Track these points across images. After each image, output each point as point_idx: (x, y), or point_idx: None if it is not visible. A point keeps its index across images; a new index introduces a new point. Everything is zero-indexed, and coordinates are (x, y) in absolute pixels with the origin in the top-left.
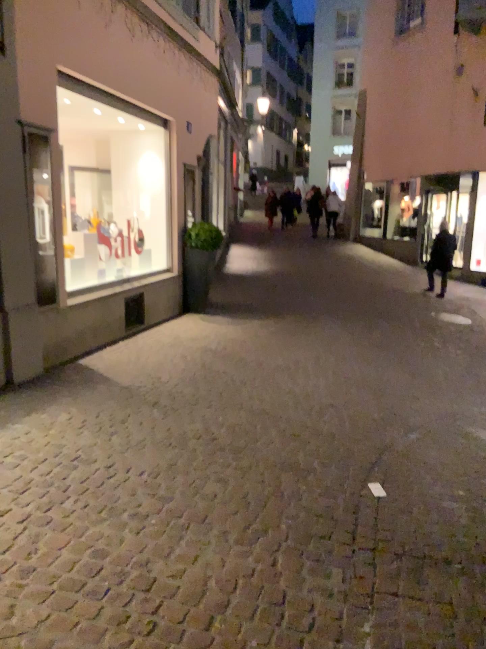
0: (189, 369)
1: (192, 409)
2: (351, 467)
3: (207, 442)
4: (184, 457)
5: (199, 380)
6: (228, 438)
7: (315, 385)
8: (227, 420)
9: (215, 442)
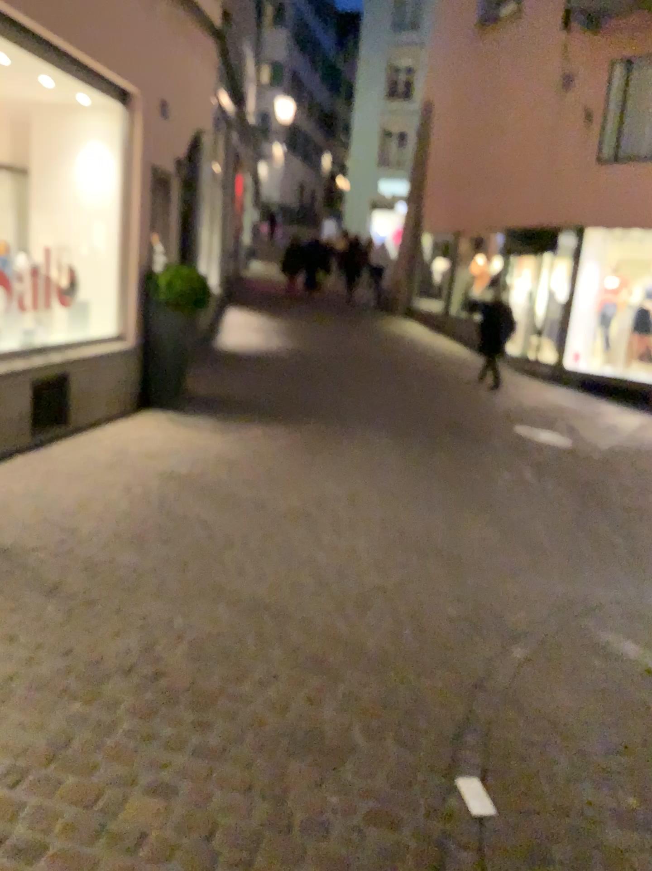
0: (137, 513)
1: (129, 600)
2: (425, 741)
3: (146, 683)
4: (91, 727)
5: (150, 537)
6: (191, 672)
7: (351, 546)
8: (193, 625)
9: (162, 682)
